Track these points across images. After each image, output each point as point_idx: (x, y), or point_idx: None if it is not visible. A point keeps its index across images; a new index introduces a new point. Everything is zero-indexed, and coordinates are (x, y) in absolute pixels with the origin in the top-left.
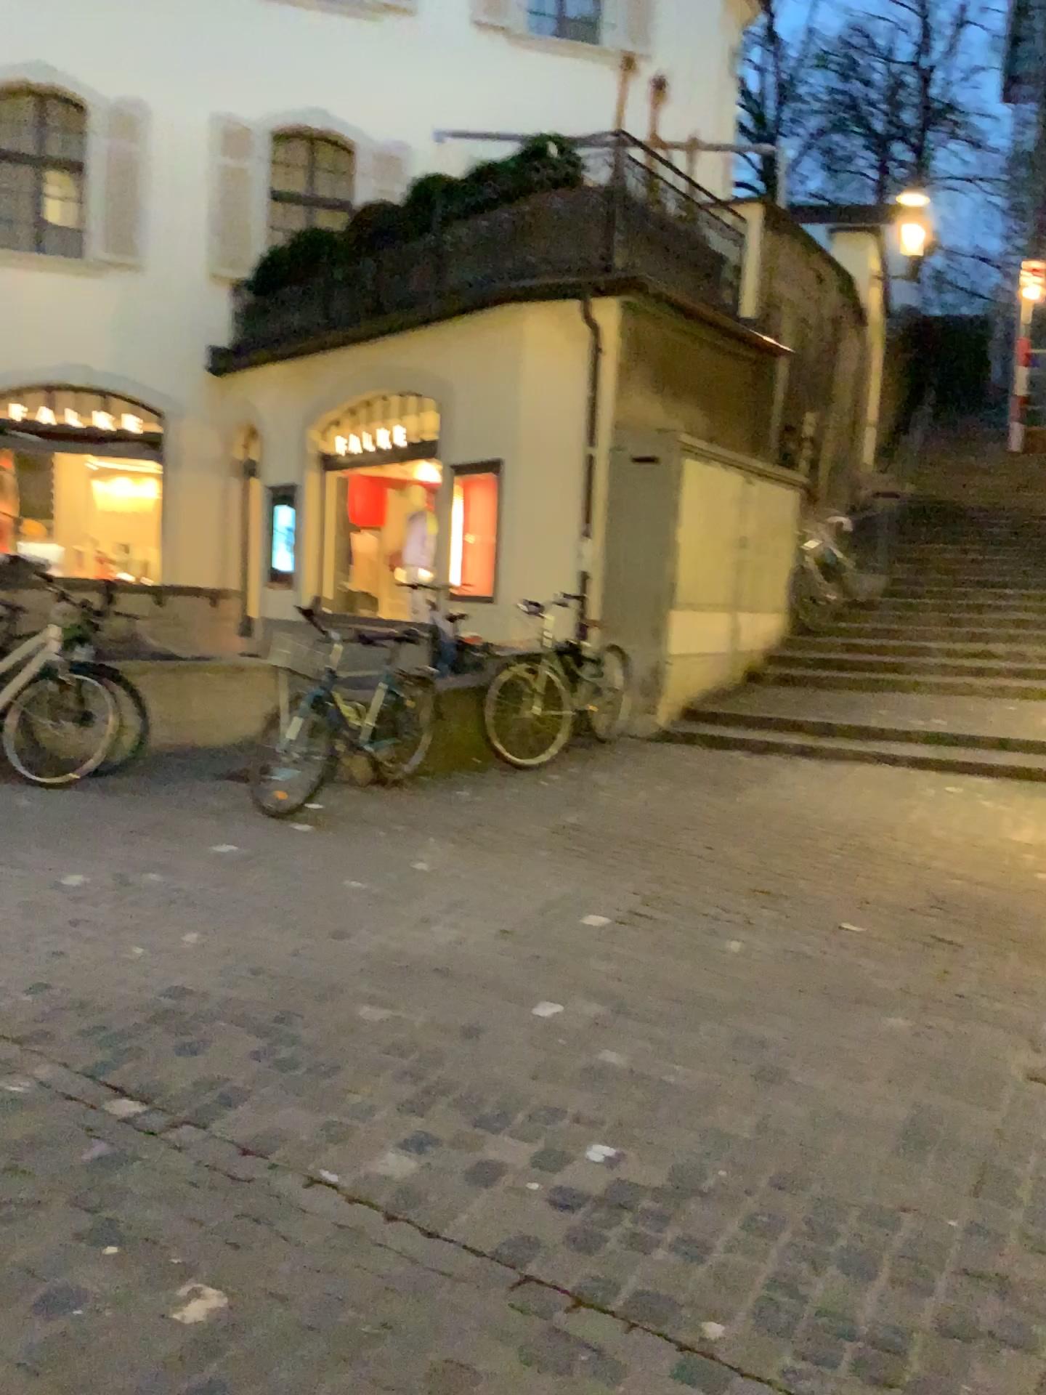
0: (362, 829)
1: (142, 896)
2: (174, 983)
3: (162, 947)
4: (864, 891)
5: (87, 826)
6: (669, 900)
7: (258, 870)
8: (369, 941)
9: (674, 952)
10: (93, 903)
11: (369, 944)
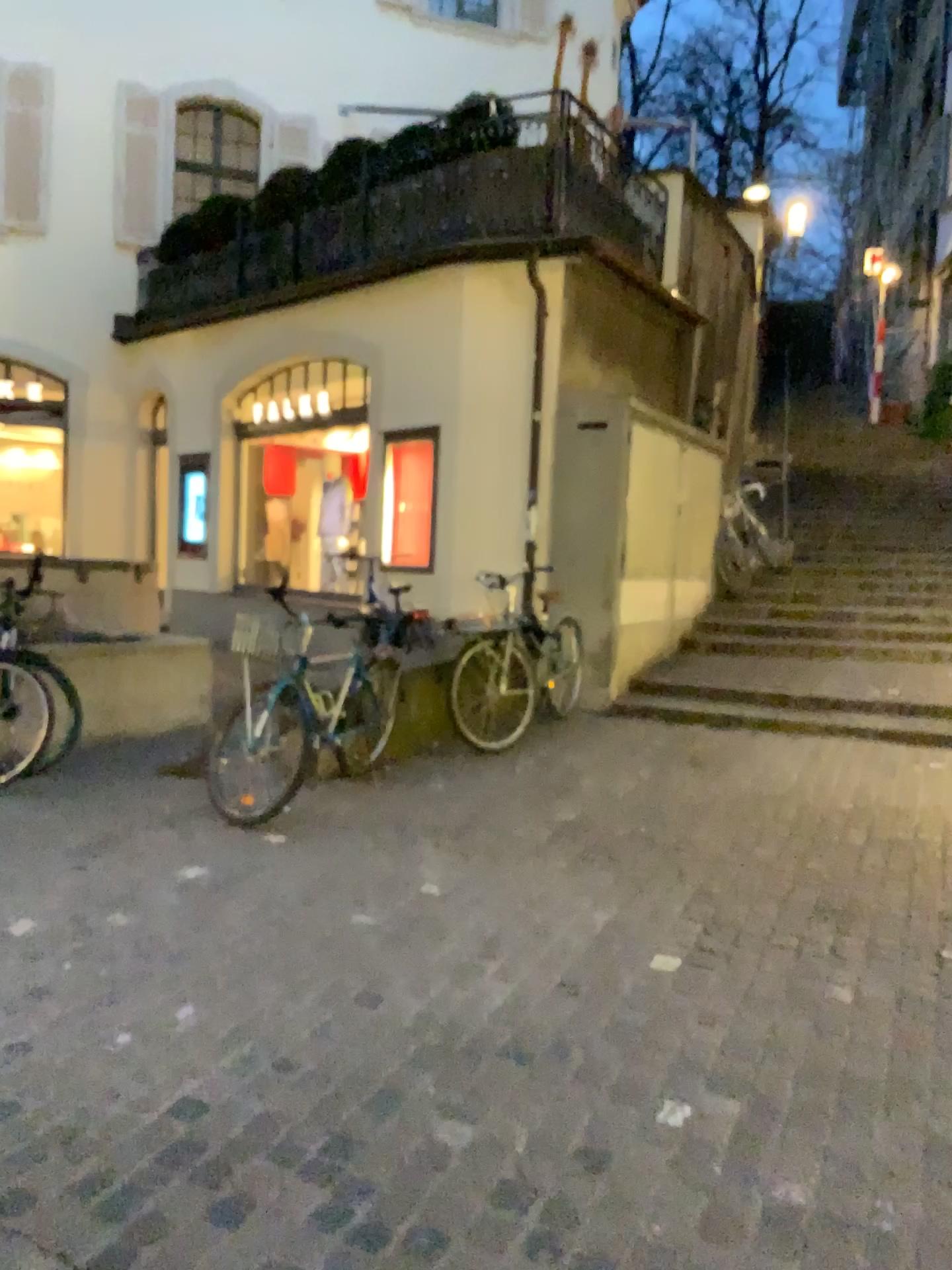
0: (352, 841)
1: (115, 953)
2: (187, 1099)
3: (156, 1035)
4: (944, 906)
5: (29, 850)
6: (739, 928)
7: (248, 905)
8: (415, 1010)
9: (784, 1008)
10: (56, 966)
11: (418, 1015)
